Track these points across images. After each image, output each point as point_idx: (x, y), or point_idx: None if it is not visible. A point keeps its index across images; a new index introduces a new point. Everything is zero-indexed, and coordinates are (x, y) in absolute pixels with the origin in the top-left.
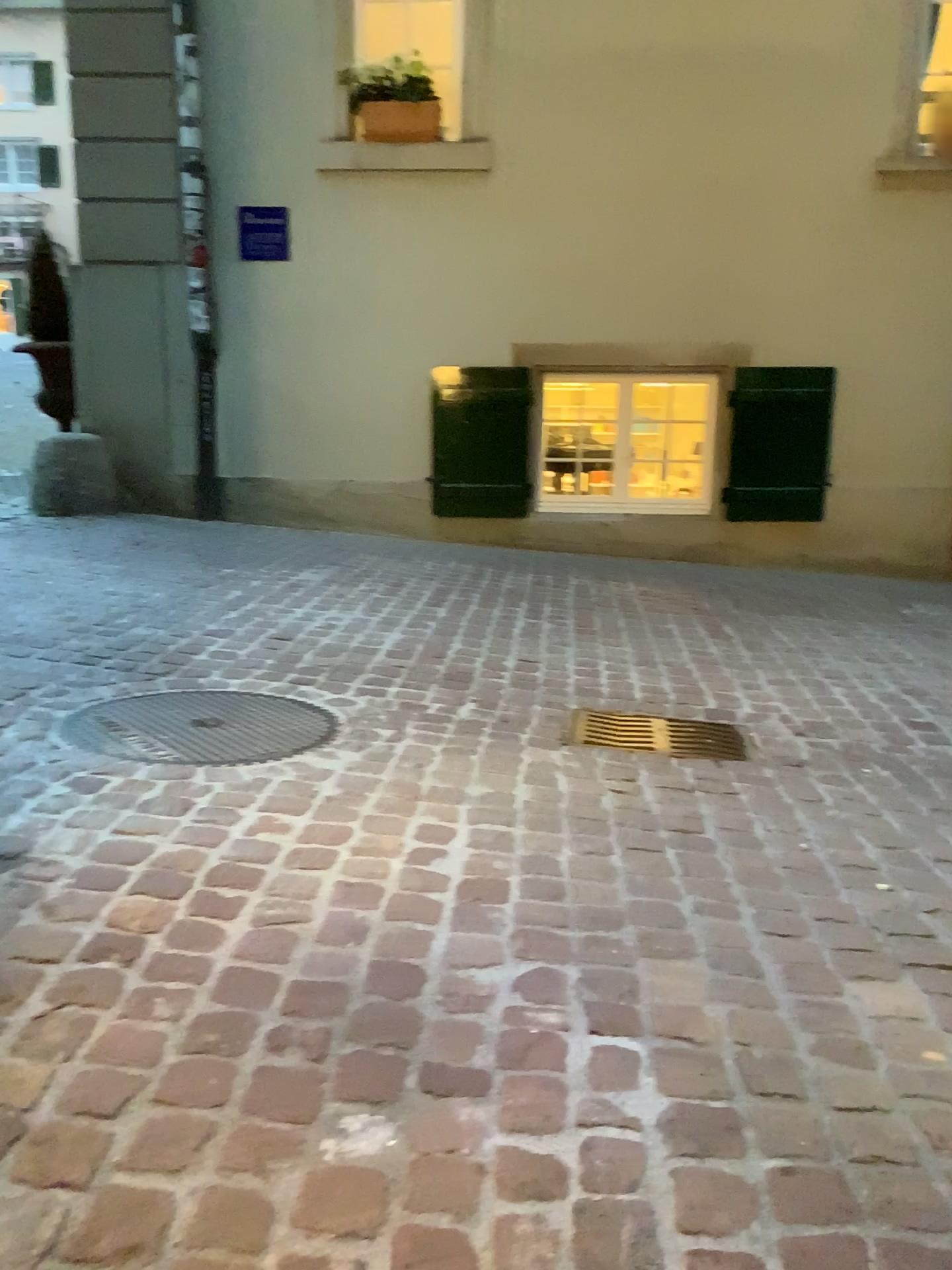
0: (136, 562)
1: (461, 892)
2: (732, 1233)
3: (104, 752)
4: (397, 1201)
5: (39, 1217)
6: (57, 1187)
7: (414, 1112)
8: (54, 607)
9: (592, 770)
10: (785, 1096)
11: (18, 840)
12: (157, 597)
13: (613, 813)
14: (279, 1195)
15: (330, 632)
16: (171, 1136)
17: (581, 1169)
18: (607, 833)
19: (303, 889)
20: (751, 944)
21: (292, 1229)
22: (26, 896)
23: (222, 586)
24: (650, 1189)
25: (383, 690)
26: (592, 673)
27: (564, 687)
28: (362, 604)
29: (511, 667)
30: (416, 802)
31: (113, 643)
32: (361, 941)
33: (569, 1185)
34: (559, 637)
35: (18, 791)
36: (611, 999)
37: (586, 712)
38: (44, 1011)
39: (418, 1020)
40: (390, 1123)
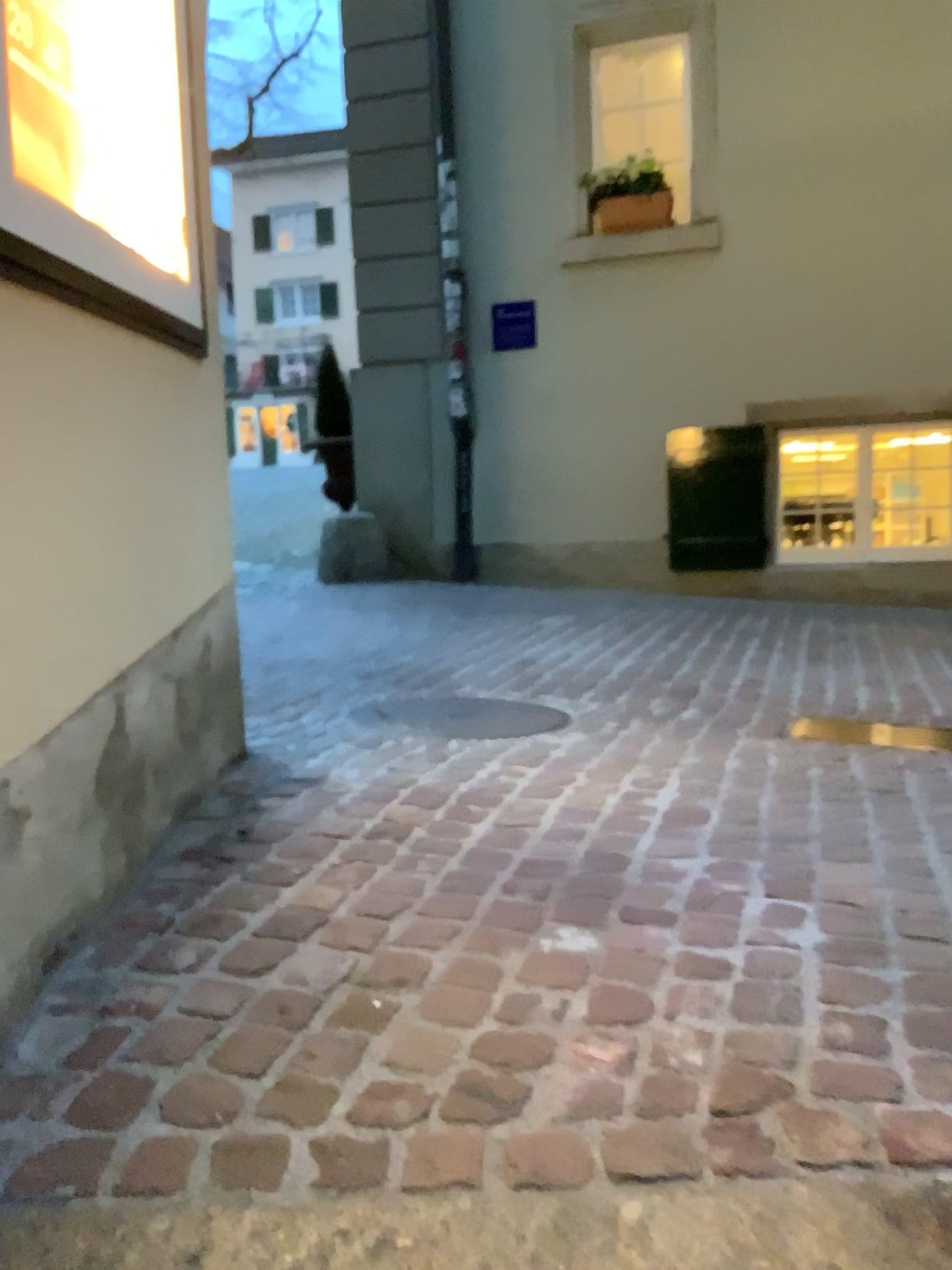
0: (402, 612)
1: (668, 817)
2: (865, 1006)
3: (377, 729)
4: (596, 971)
5: (338, 961)
6: (350, 949)
7: (613, 928)
8: (335, 642)
9: (803, 752)
10: (933, 940)
11: (314, 774)
12: (419, 636)
13: (817, 777)
14: (507, 964)
15: (571, 659)
16: (430, 930)
17: (744, 963)
18: (808, 789)
19: (535, 809)
20: (927, 857)
21: (516, 980)
22: (322, 804)
23: (476, 628)
24: (800, 978)
25: (615, 697)
26: (817, 689)
27: (788, 698)
28: (601, 641)
29: (737, 684)
30: (636, 765)
31: (383, 665)
32: (581, 840)
33: (733, 972)
34: (788, 664)
35: (313, 748)
36: (788, 880)
37: (806, 715)
38: (338, 865)
39: (622, 883)
40: (594, 933)
